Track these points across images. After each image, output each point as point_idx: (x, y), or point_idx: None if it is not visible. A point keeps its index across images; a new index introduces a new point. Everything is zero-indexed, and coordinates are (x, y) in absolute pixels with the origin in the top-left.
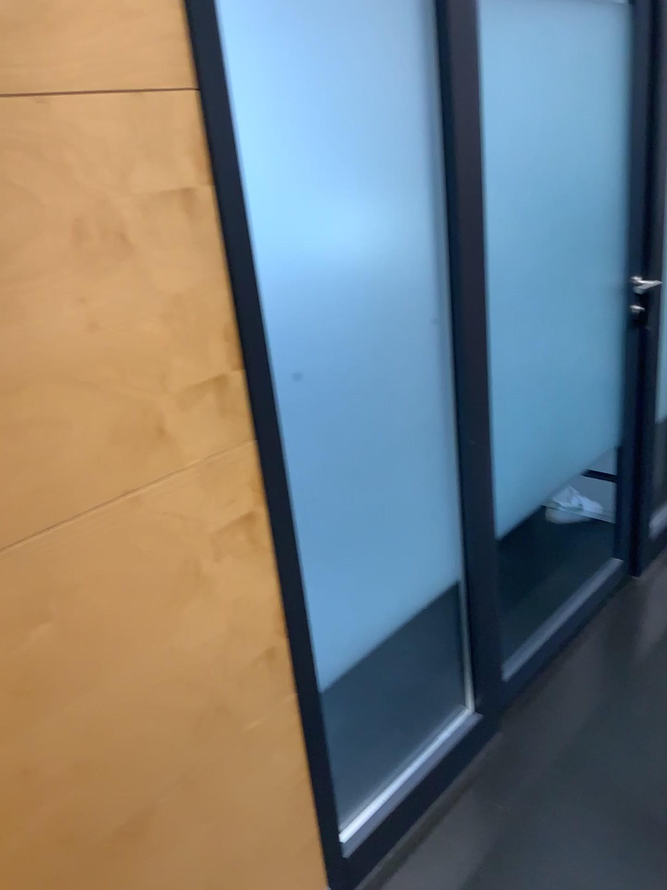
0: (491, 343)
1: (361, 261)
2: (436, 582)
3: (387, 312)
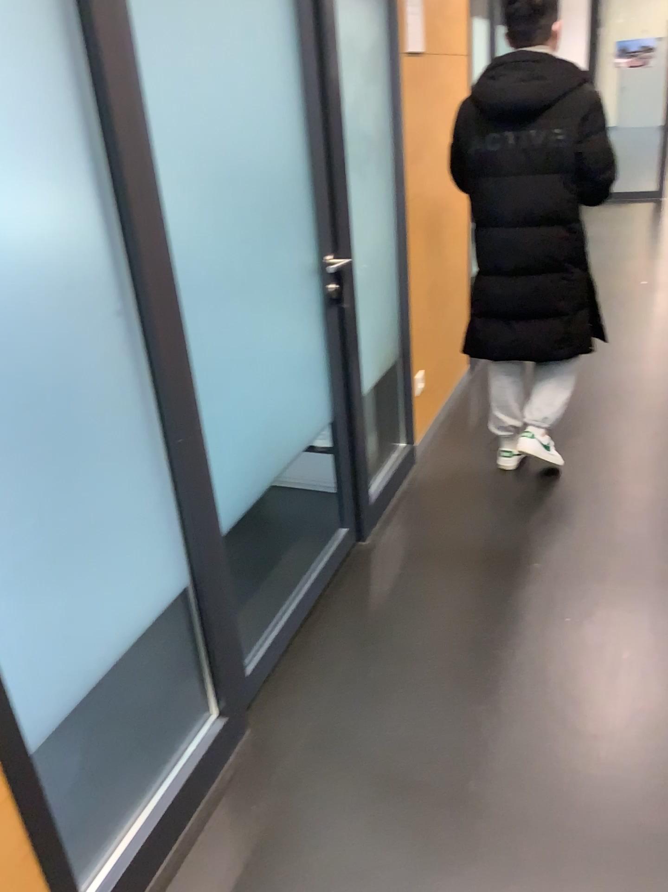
0: (185, 335)
1: (10, 255)
2: (160, 596)
3: (55, 313)
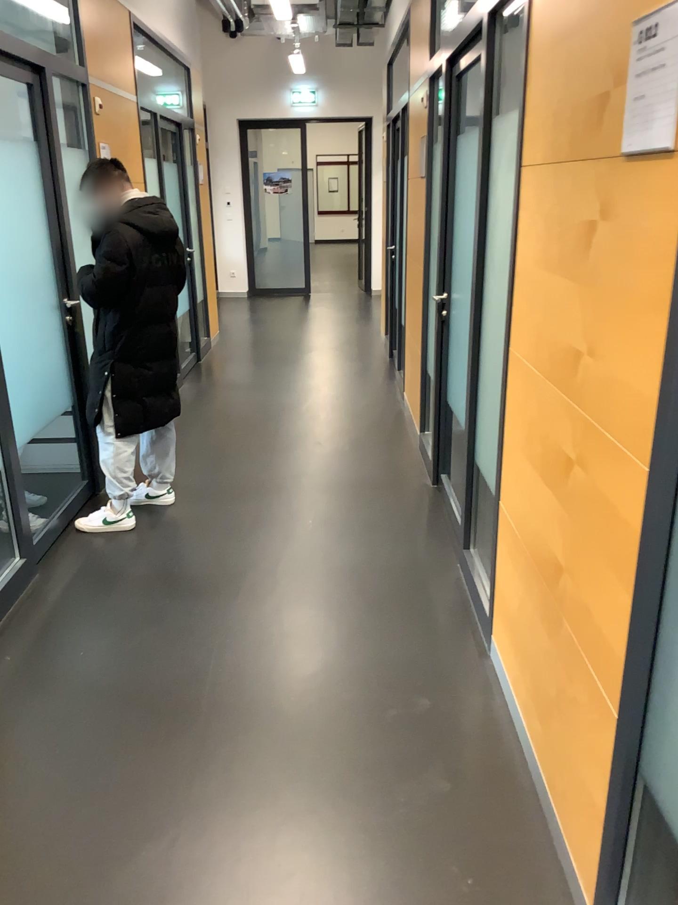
0: None
1: None
2: None
3: None
